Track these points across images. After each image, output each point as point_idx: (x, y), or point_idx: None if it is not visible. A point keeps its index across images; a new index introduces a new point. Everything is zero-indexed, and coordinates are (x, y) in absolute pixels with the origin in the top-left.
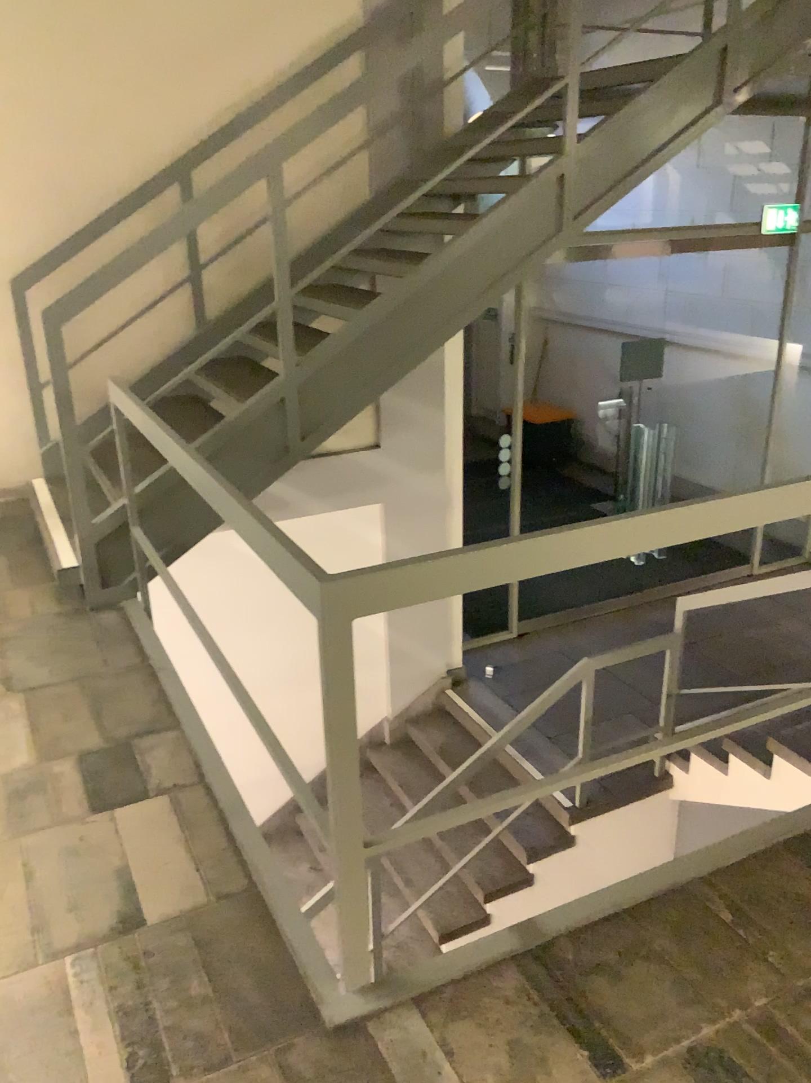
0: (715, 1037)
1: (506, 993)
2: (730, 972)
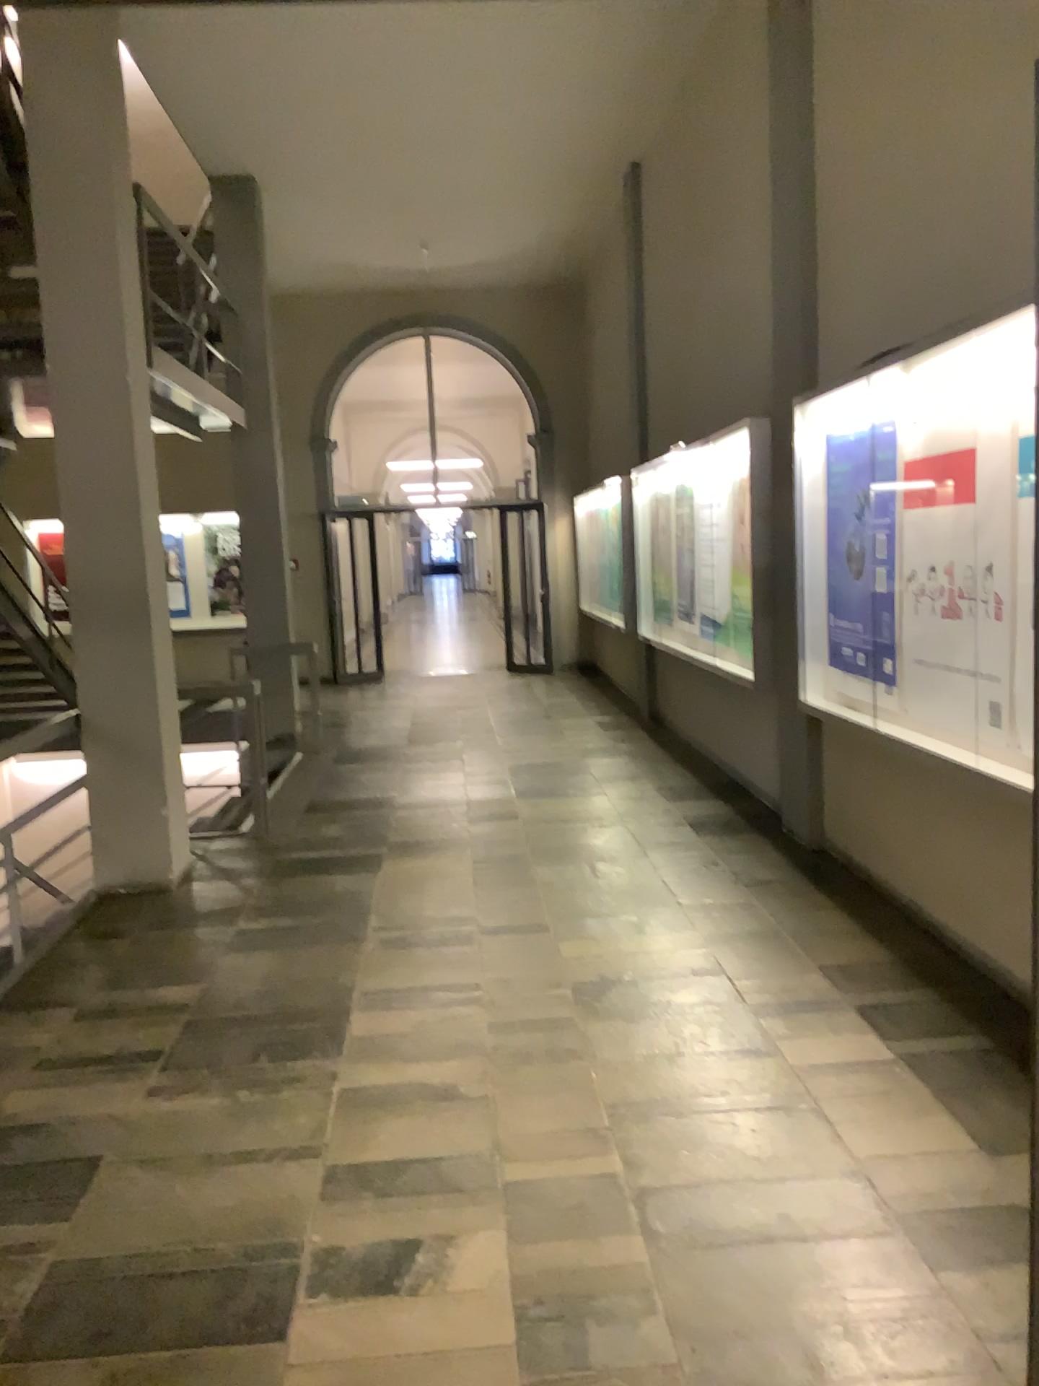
0: (102, 980)
1: (2, 1018)
2: (86, 970)
